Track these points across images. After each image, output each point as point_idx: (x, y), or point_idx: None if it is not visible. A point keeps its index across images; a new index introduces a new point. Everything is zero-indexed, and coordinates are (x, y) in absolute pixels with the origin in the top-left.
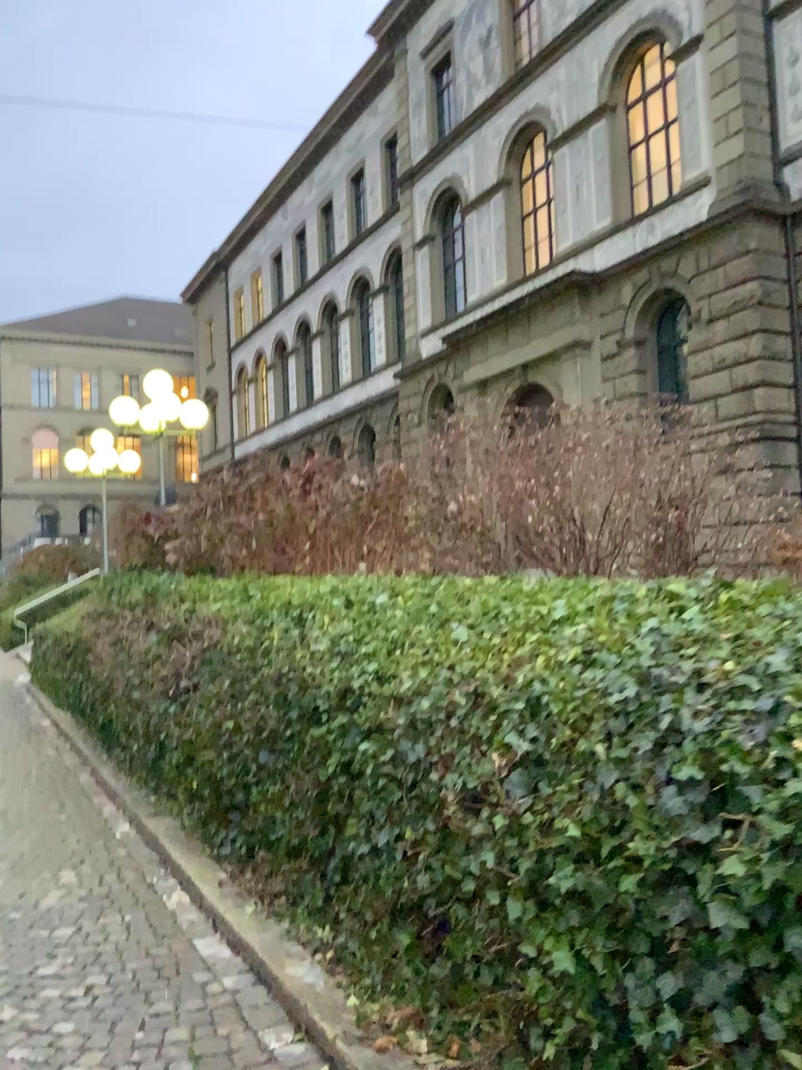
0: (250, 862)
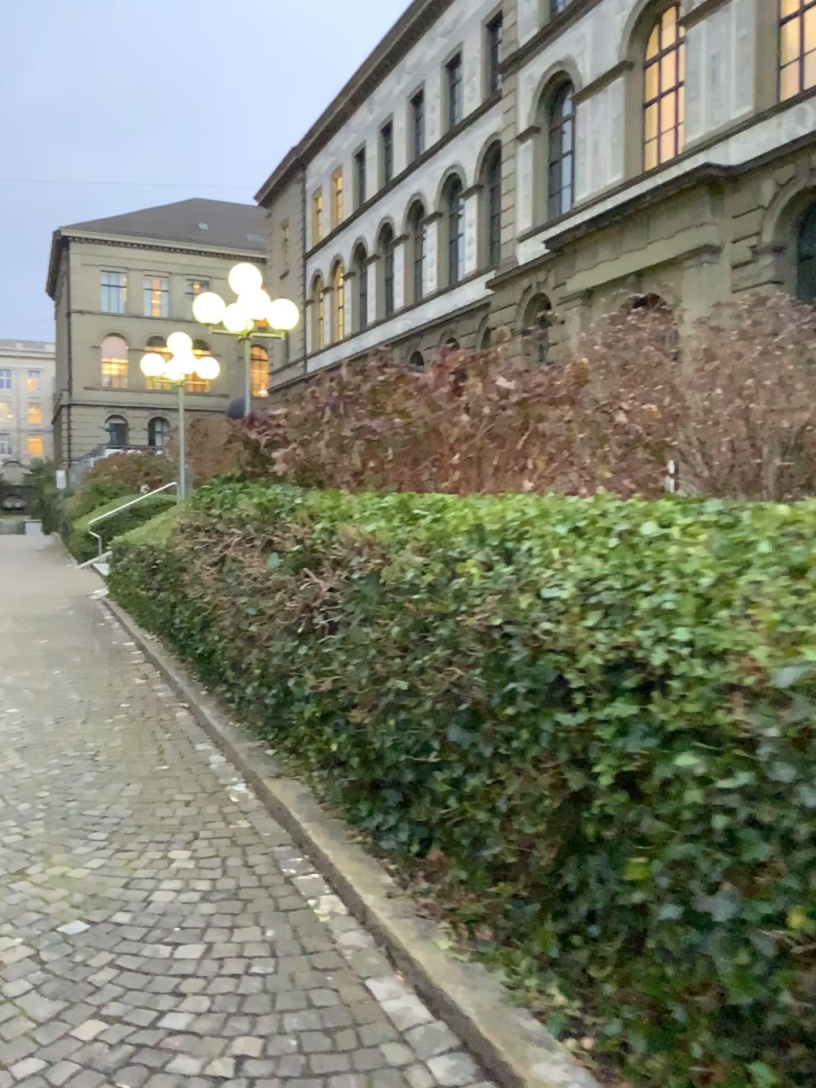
0: (428, 858)
